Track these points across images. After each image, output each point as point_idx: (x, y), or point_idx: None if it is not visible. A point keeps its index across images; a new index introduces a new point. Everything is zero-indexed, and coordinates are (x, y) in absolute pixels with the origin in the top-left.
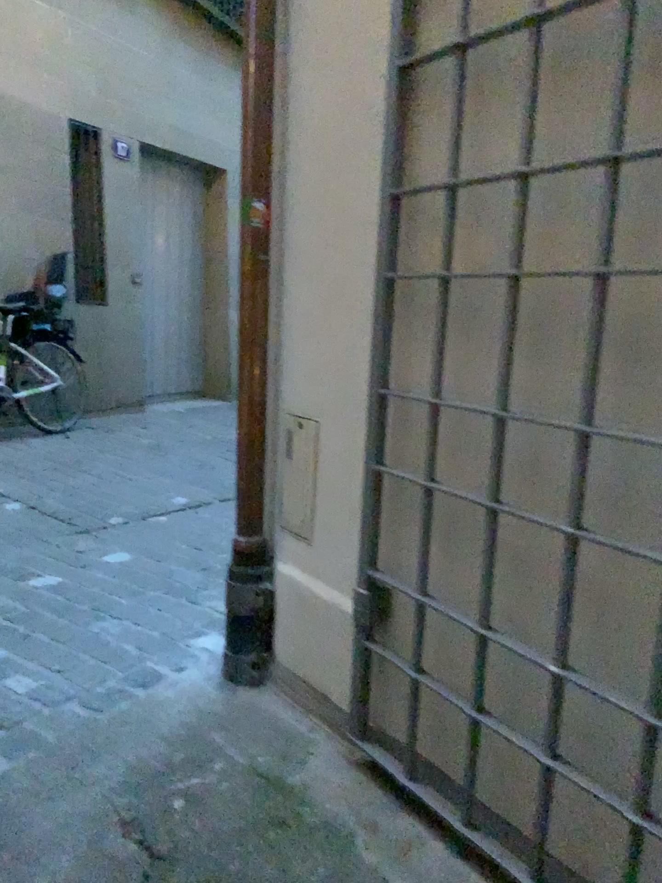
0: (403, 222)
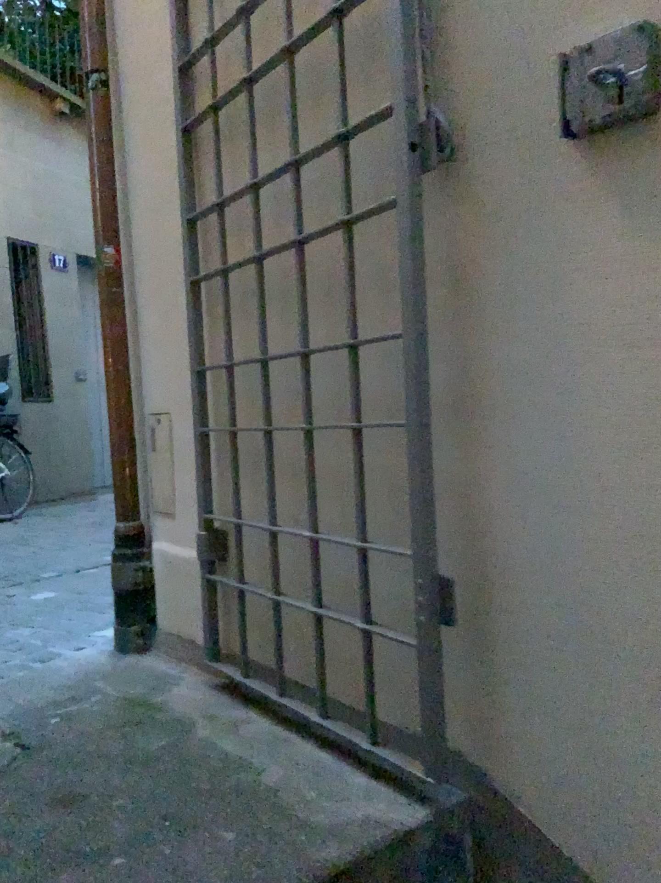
0: (200, 239)
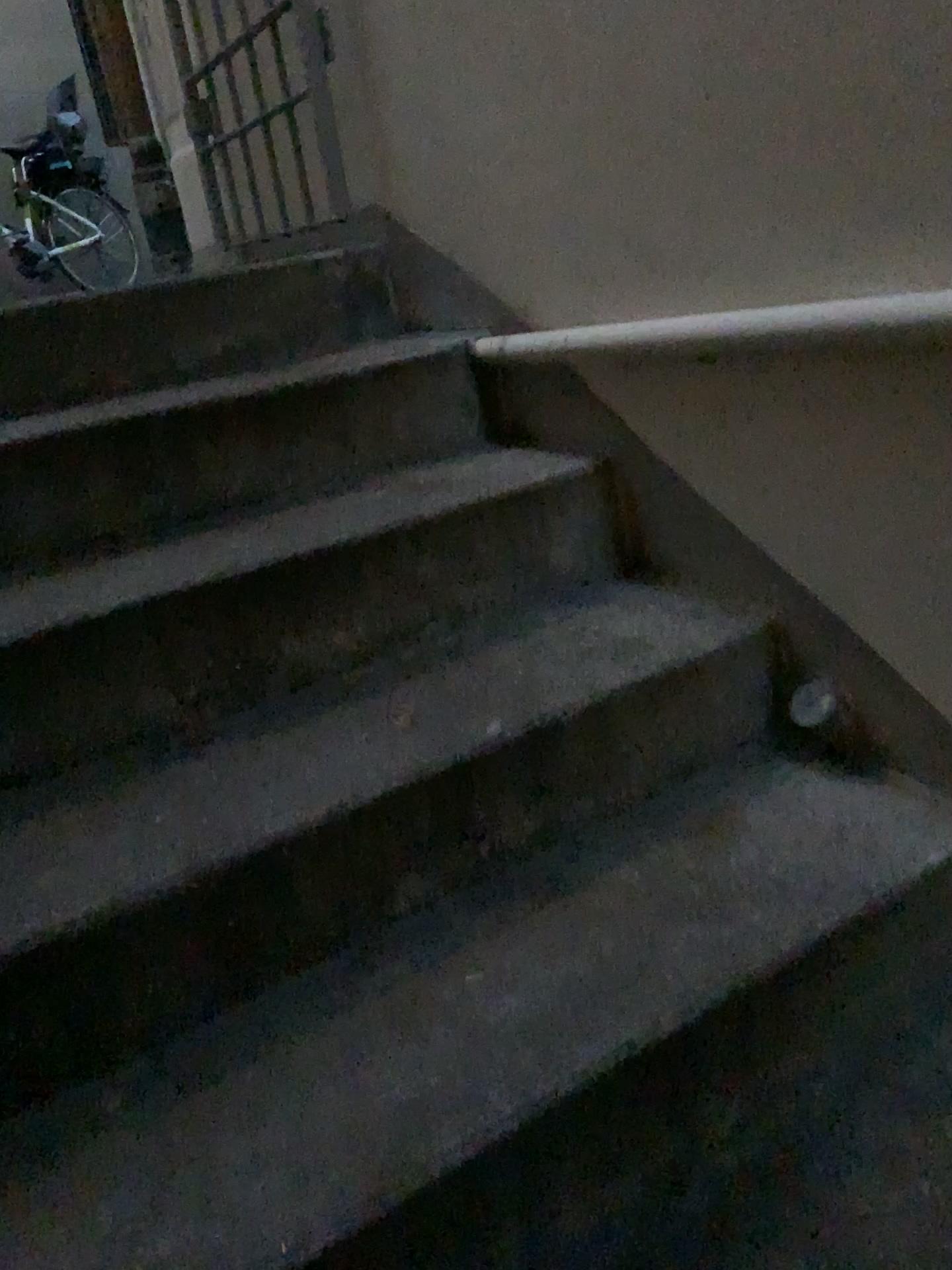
0: None
